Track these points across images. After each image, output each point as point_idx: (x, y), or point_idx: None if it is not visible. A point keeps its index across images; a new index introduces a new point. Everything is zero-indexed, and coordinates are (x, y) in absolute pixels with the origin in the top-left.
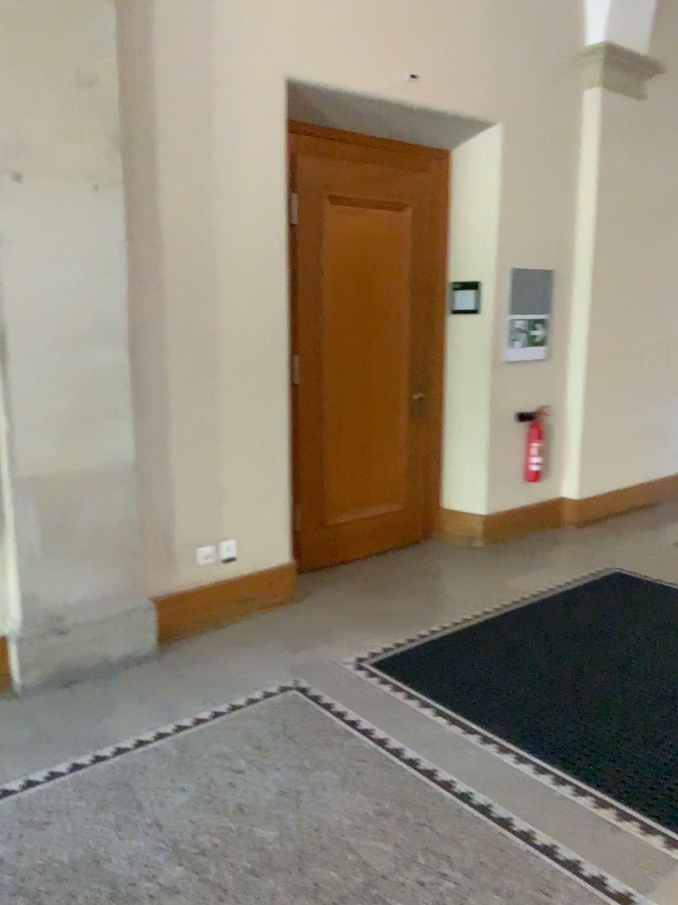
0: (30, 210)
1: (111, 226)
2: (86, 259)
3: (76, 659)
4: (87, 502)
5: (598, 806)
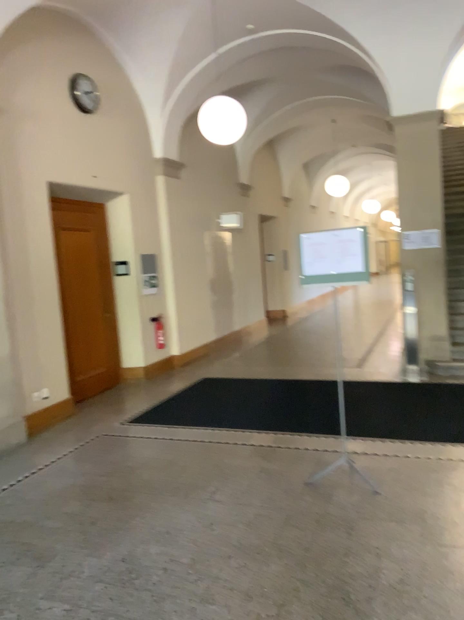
0: None
1: None
2: None
3: None
4: None
5: (227, 430)
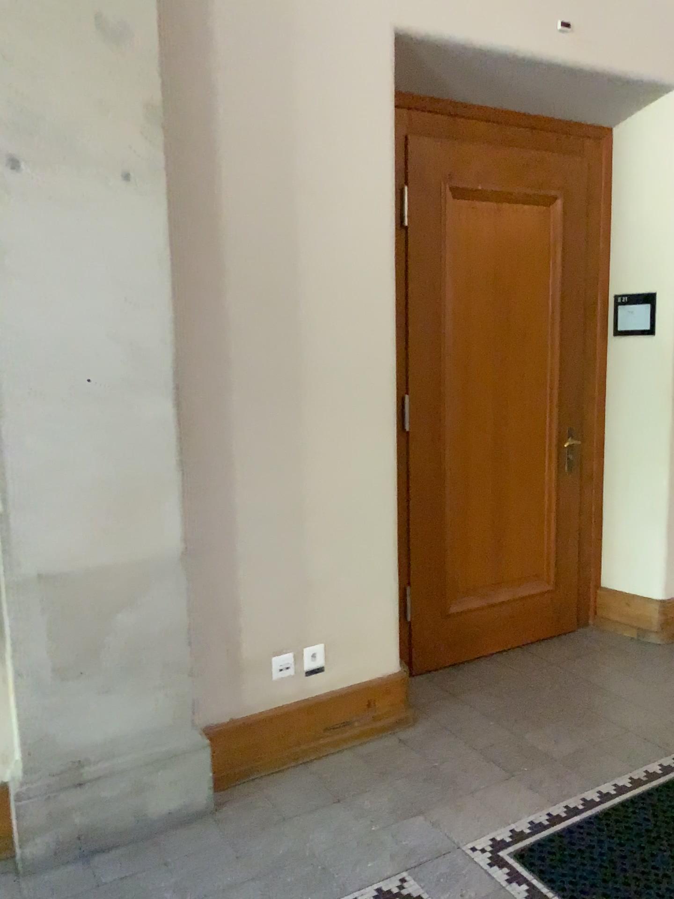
0: (32, 212)
1: (147, 231)
2: (112, 277)
3: (99, 824)
4: (116, 609)
5: None
